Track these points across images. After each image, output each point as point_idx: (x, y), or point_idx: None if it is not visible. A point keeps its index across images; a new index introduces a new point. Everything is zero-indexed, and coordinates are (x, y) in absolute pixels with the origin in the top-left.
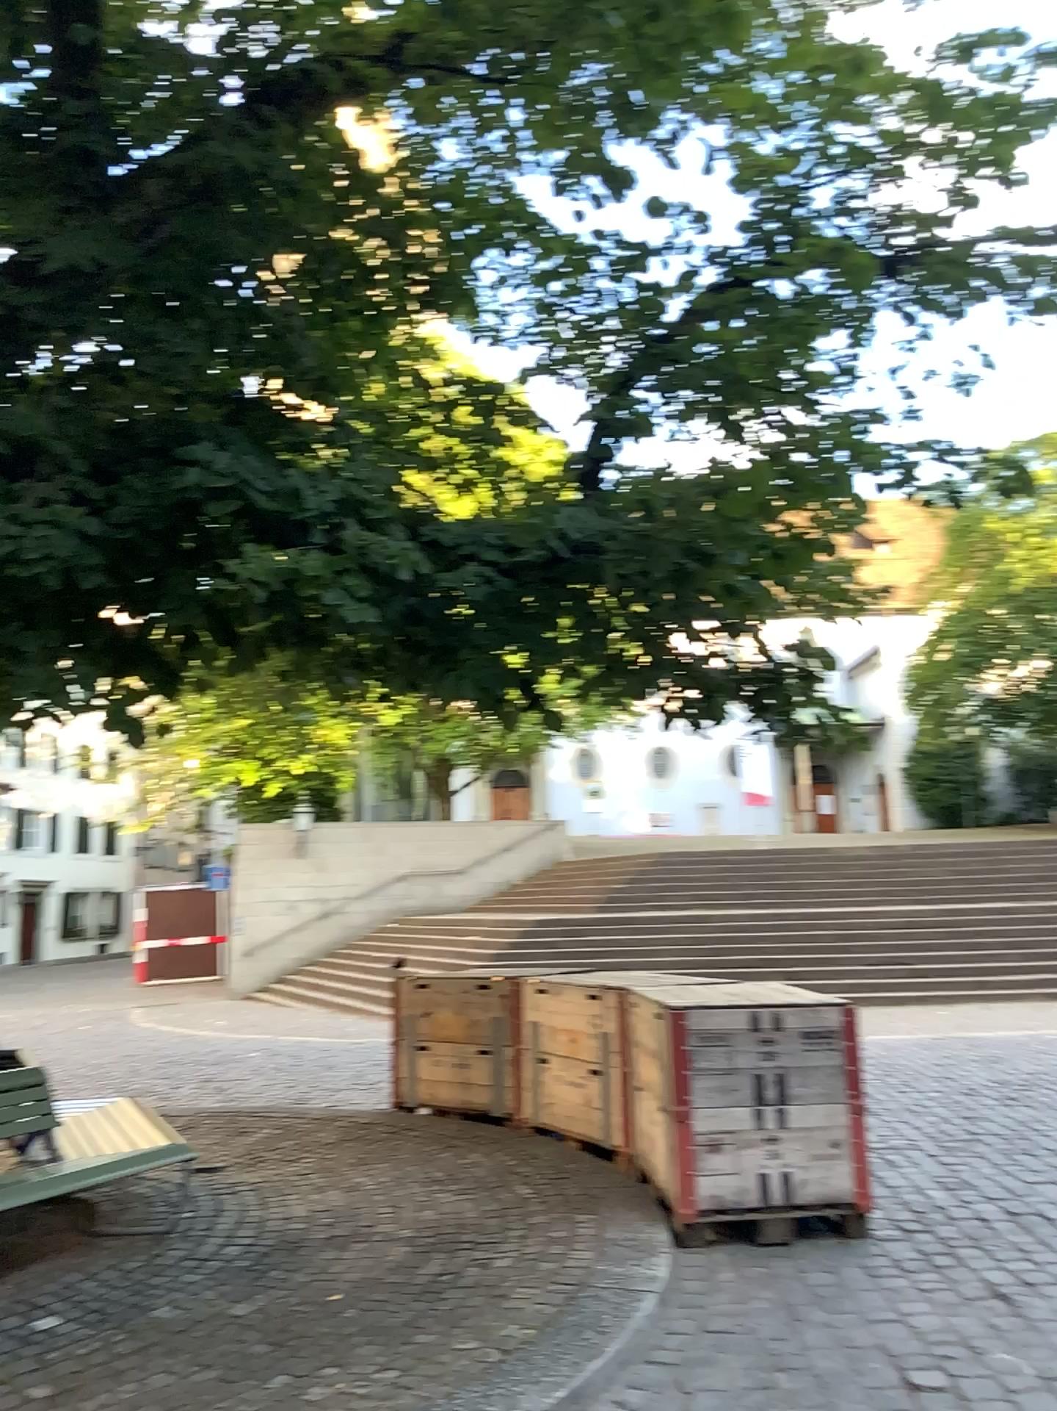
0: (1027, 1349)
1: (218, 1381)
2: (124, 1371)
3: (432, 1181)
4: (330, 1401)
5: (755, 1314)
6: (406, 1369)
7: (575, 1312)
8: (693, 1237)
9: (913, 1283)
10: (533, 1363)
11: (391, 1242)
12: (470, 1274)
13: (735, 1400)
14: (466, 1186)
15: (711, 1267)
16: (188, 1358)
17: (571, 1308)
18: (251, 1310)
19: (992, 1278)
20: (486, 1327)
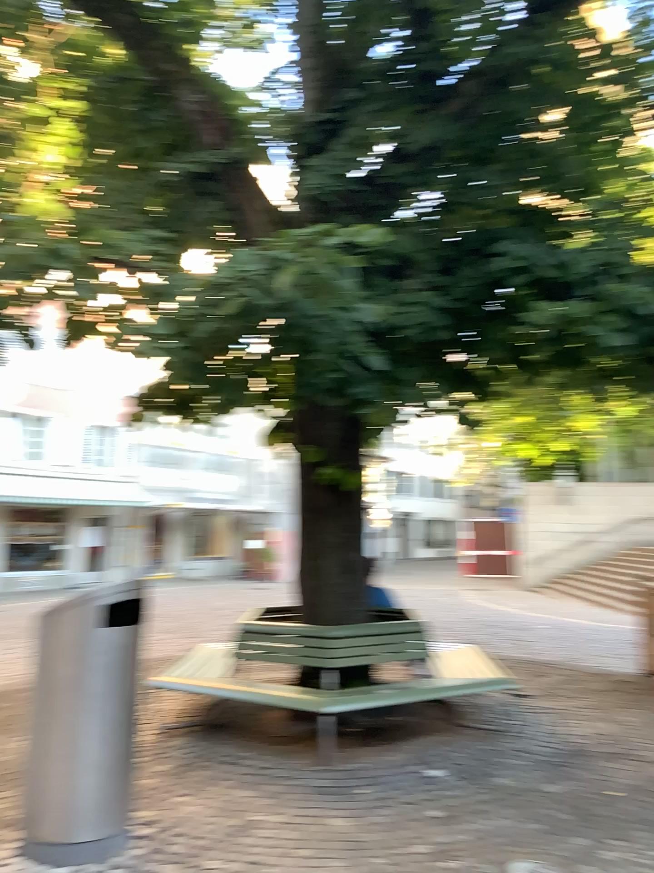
0: None
1: (545, 831)
2: (486, 811)
3: None
4: (623, 862)
5: None
6: None
7: None
8: None
9: None
10: None
11: None
12: None
13: None
14: None
15: None
16: (524, 812)
17: None
18: (562, 790)
19: None
20: None
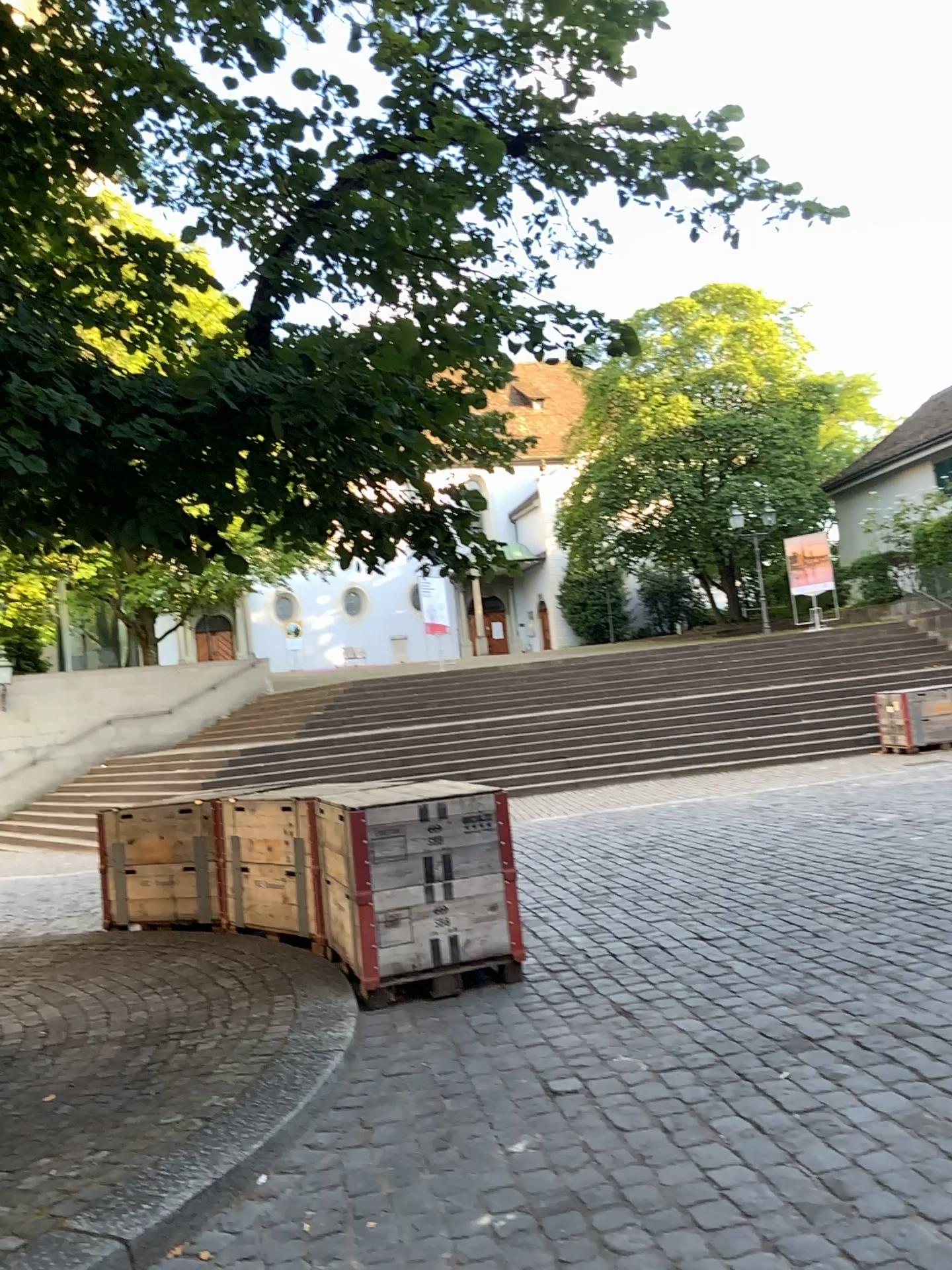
0: (641, 1048)
1: None
2: None
3: (140, 985)
4: (42, 1185)
5: (426, 1055)
6: (116, 1146)
7: (270, 1075)
8: (375, 1000)
9: (555, 1012)
10: (232, 1123)
11: (102, 1042)
12: (175, 1059)
13: (407, 1125)
14: (173, 984)
15: (390, 1022)
16: None
17: (266, 1072)
18: None
19: (616, 999)
20: (190, 1099)
